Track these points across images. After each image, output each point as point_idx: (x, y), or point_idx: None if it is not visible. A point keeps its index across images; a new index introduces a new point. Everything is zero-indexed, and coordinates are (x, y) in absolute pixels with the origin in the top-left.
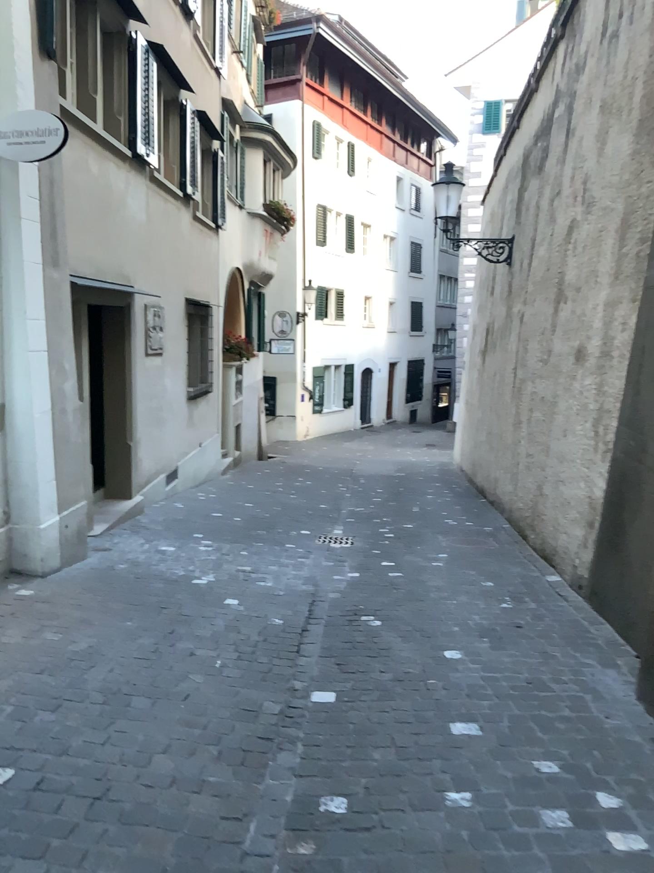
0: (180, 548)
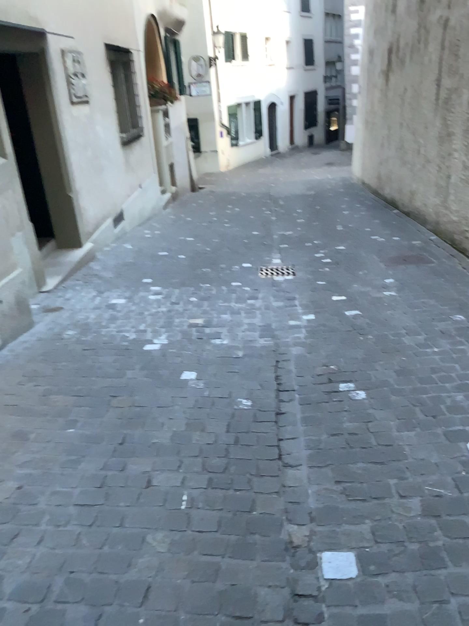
0: (129, 304)
